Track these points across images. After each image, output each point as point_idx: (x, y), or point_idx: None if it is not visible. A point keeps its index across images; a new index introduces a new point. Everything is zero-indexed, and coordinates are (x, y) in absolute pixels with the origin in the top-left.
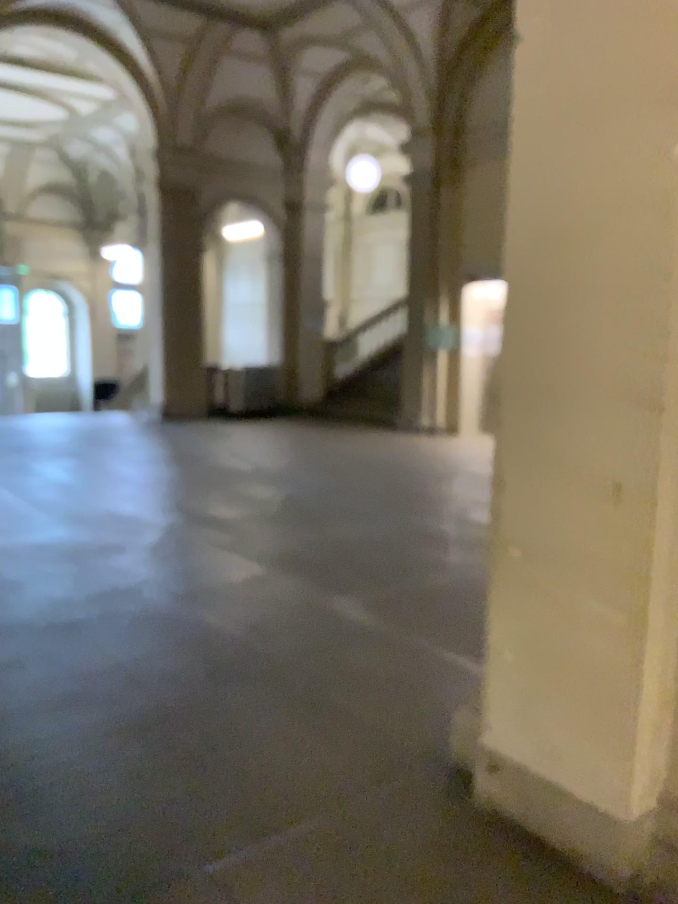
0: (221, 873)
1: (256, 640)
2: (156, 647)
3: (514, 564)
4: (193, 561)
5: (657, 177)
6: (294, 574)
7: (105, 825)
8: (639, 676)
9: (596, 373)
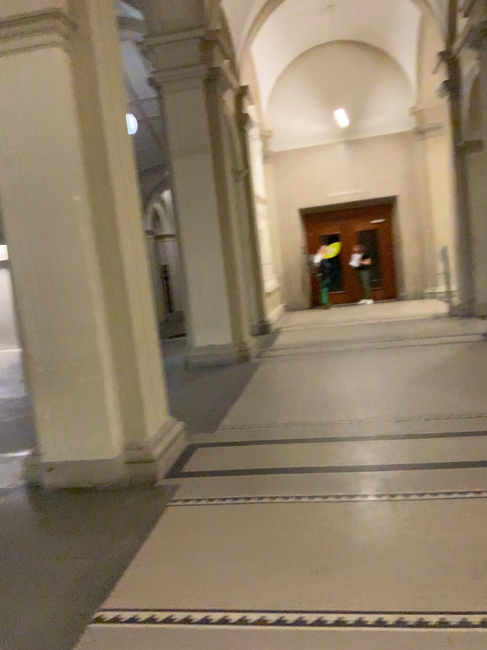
0: None
1: None
2: None
3: (41, 376)
4: None
5: (69, 209)
6: None
7: None
8: (104, 400)
9: (60, 286)
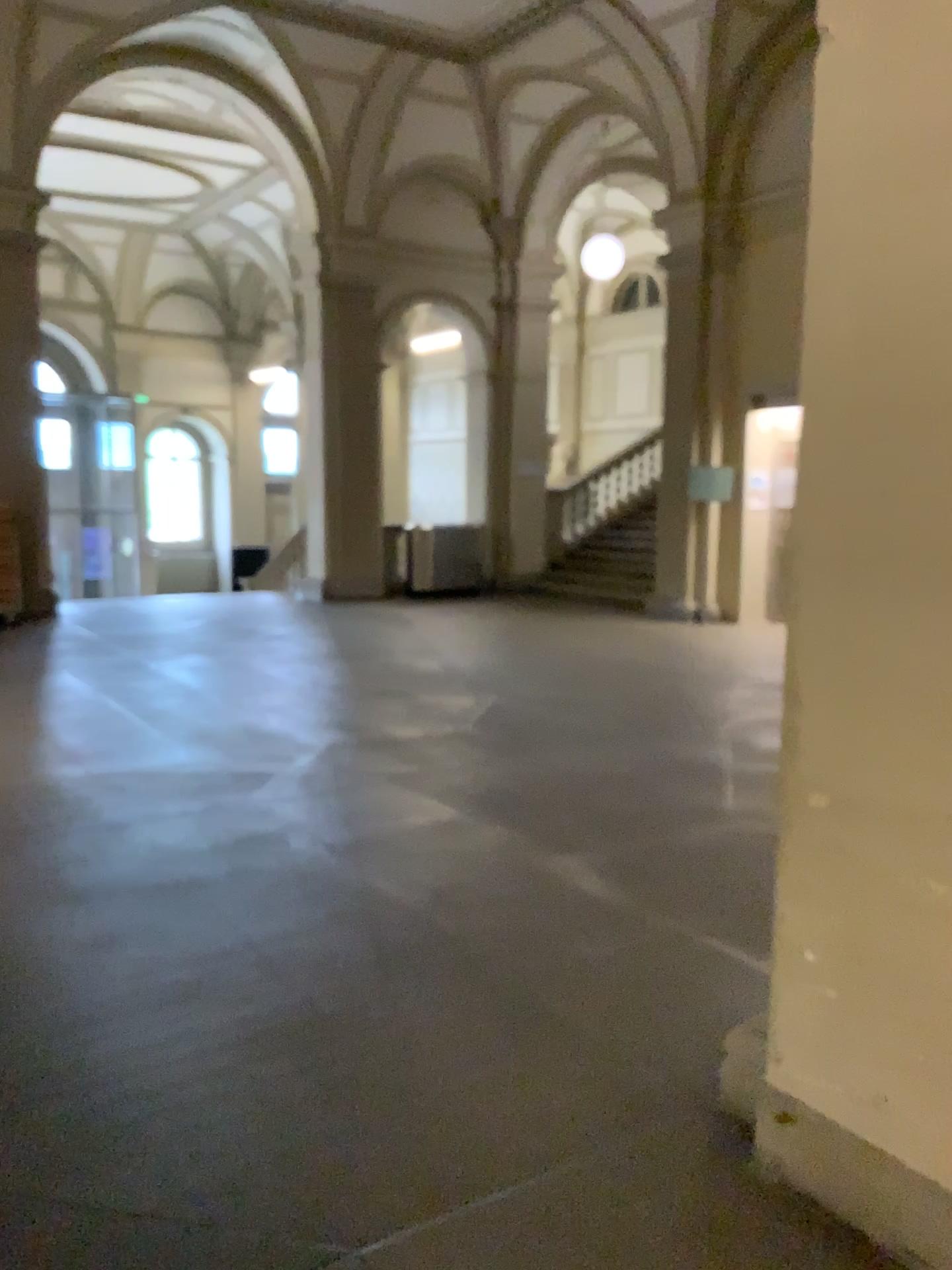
0: (378, 1255)
1: (439, 917)
2: (300, 923)
3: (809, 818)
4: (355, 803)
5: None
6: (496, 824)
7: (218, 1177)
8: None
9: (932, 535)
